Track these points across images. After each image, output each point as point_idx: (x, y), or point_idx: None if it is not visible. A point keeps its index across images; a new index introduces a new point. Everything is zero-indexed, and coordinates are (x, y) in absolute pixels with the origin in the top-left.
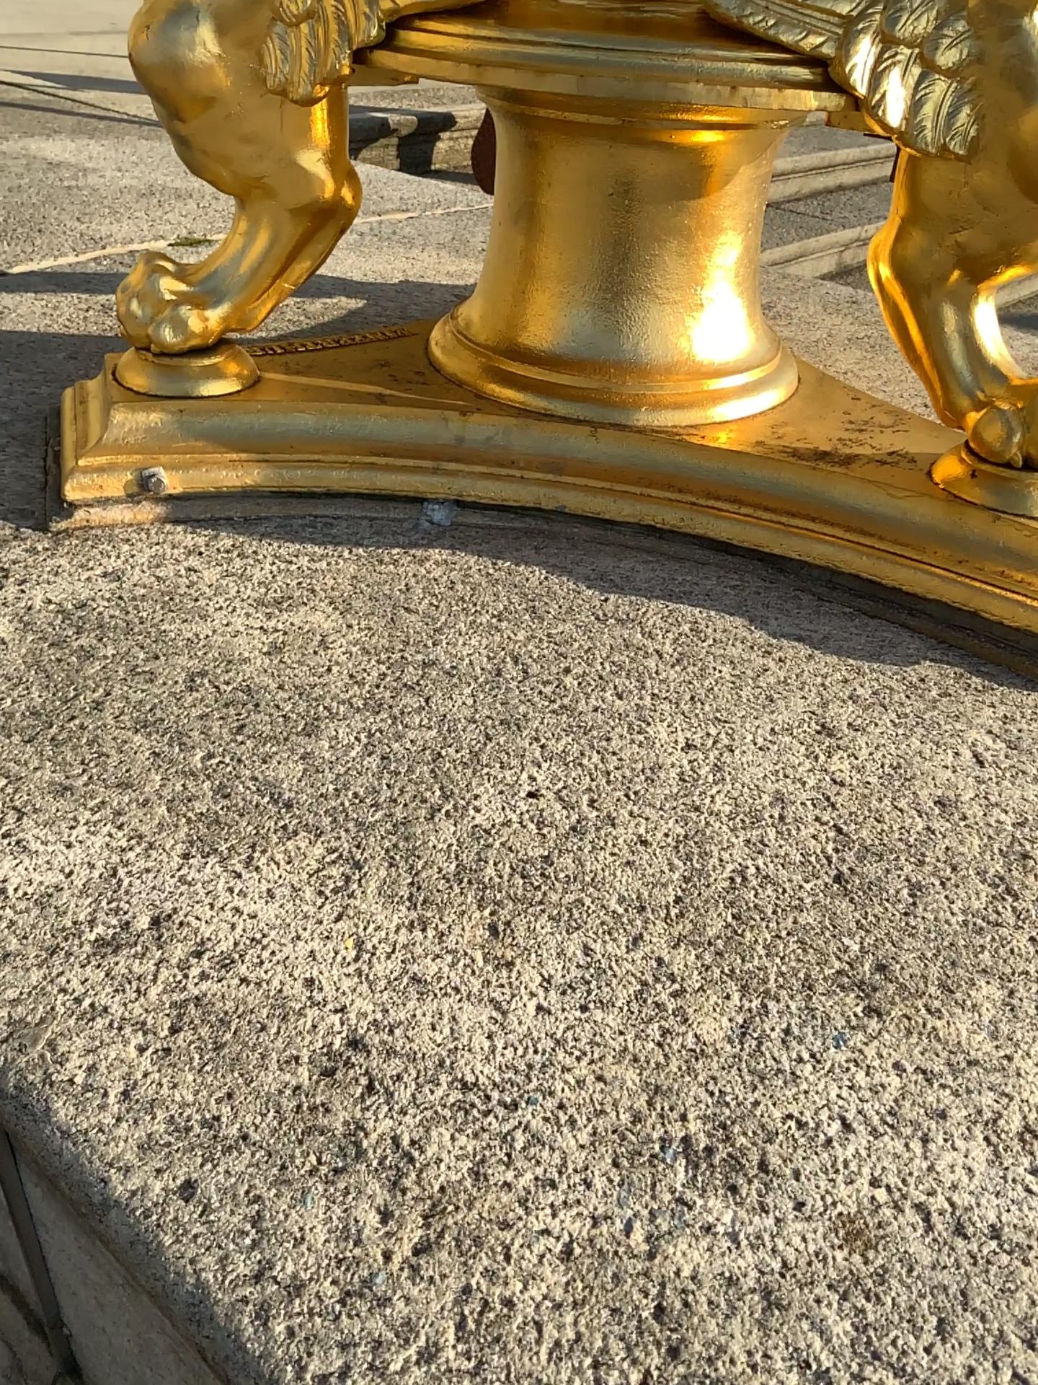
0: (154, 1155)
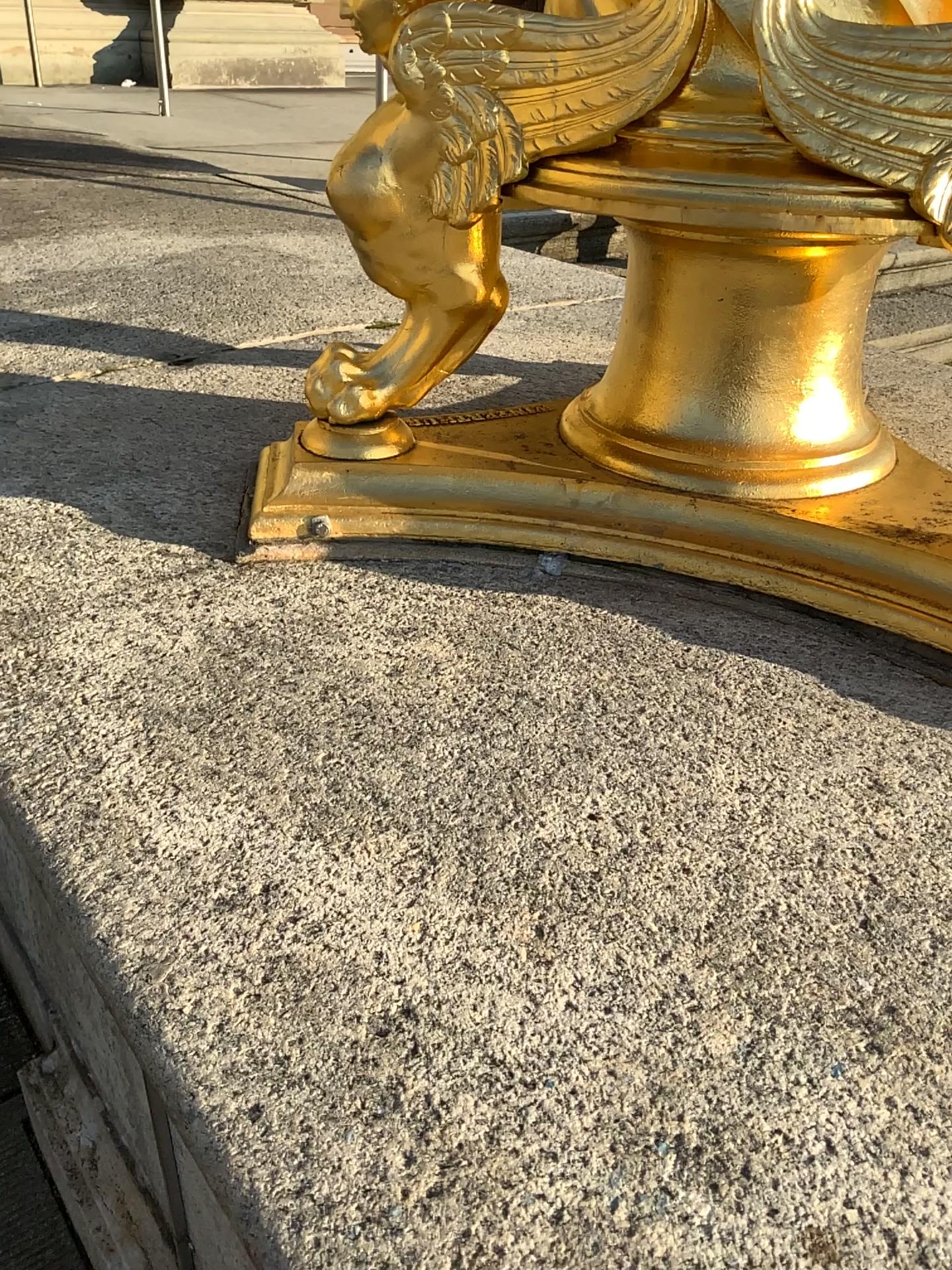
0: (238, 1080)
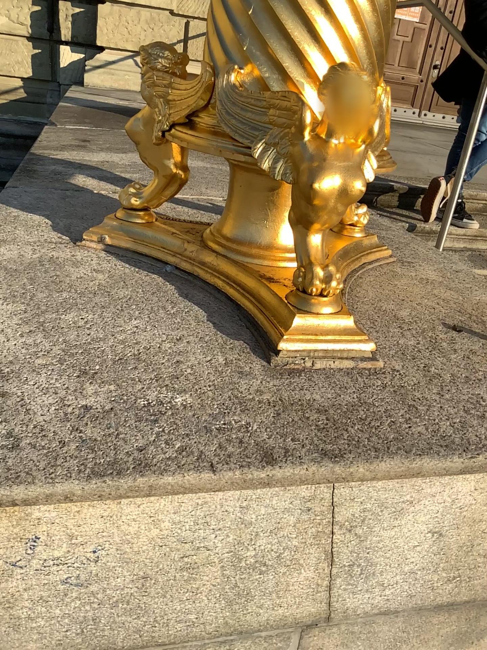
0: None
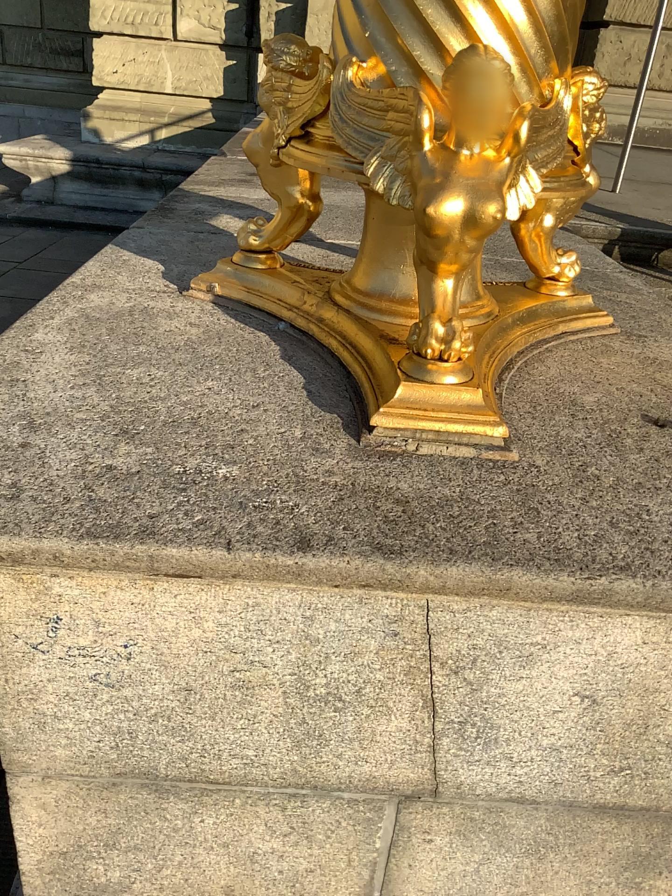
0: None
